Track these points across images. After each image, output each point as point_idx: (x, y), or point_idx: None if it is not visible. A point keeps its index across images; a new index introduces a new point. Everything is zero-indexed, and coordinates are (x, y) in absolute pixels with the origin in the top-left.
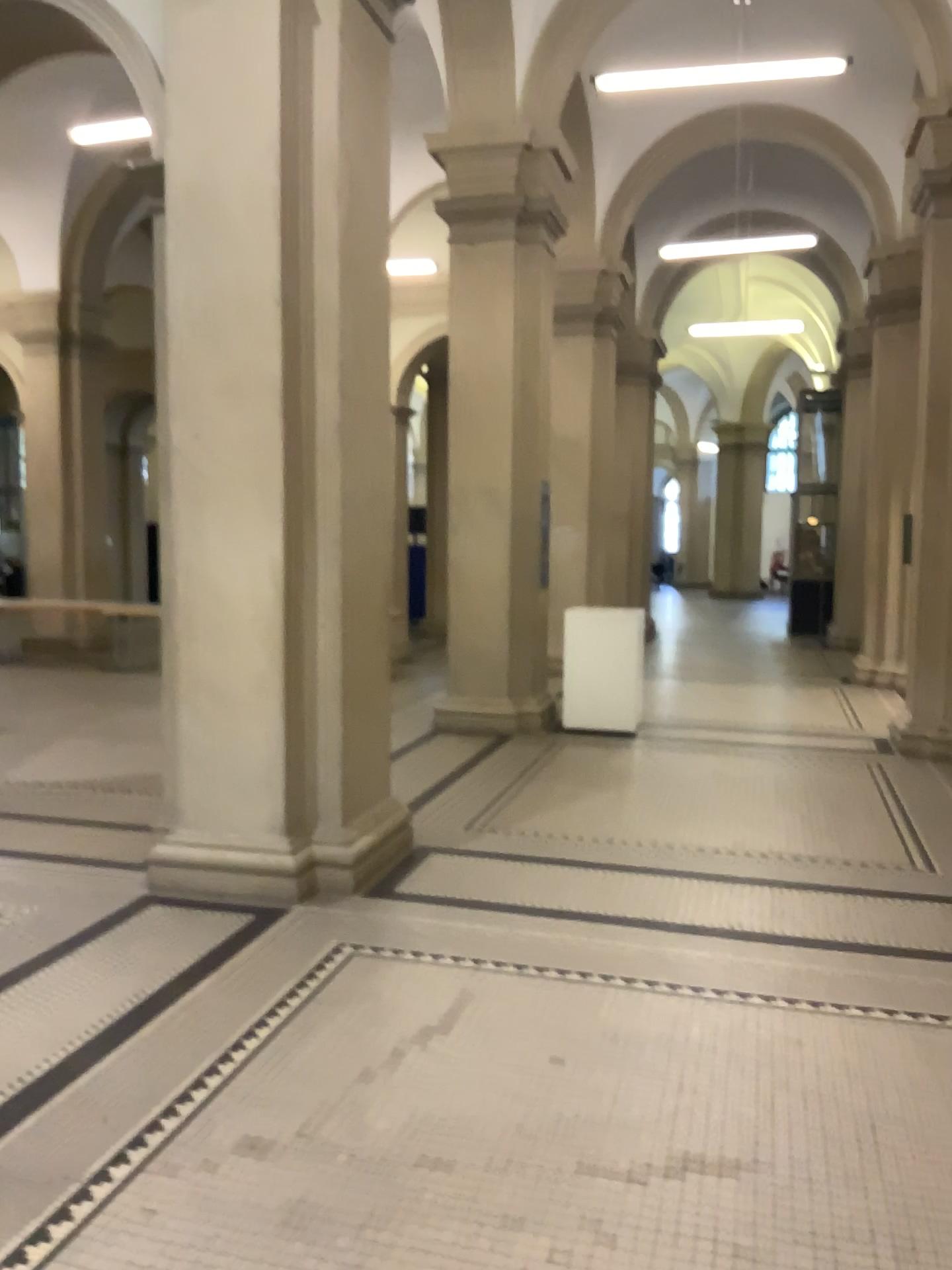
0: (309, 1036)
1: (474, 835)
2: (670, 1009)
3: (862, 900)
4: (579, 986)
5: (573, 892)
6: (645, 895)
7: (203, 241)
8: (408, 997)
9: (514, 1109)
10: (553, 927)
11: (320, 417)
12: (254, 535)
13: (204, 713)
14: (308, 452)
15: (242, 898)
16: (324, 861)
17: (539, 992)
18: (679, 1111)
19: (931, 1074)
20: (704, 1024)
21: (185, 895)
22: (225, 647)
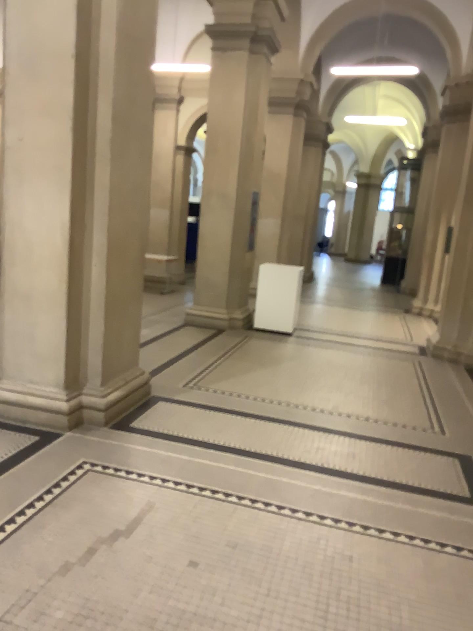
0: (38, 532)
1: (185, 391)
2: (274, 526)
3: (401, 452)
4: (221, 503)
5: (234, 433)
6: (275, 439)
7: (28, 13)
8: (111, 505)
9: (153, 605)
10: (217, 457)
11: (99, 135)
12: (53, 206)
13: (21, 312)
14: (90, 157)
15: (36, 424)
16: (88, 405)
17: (195, 507)
18: (263, 615)
19: (432, 593)
20: (293, 540)
21: (3, 419)
22: (34, 273)
